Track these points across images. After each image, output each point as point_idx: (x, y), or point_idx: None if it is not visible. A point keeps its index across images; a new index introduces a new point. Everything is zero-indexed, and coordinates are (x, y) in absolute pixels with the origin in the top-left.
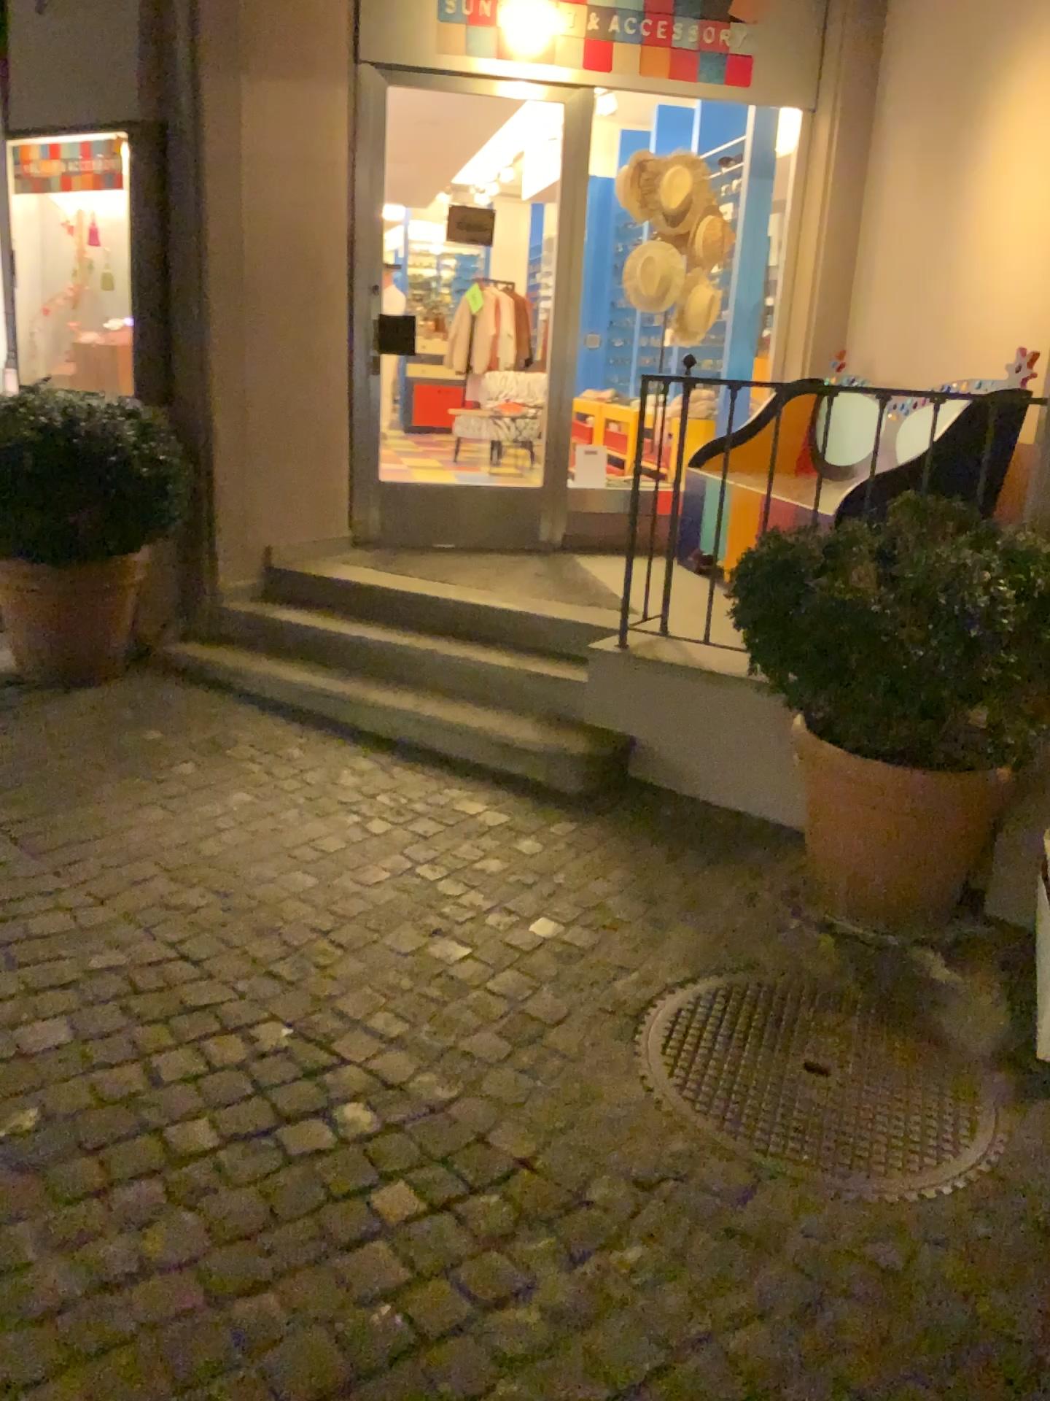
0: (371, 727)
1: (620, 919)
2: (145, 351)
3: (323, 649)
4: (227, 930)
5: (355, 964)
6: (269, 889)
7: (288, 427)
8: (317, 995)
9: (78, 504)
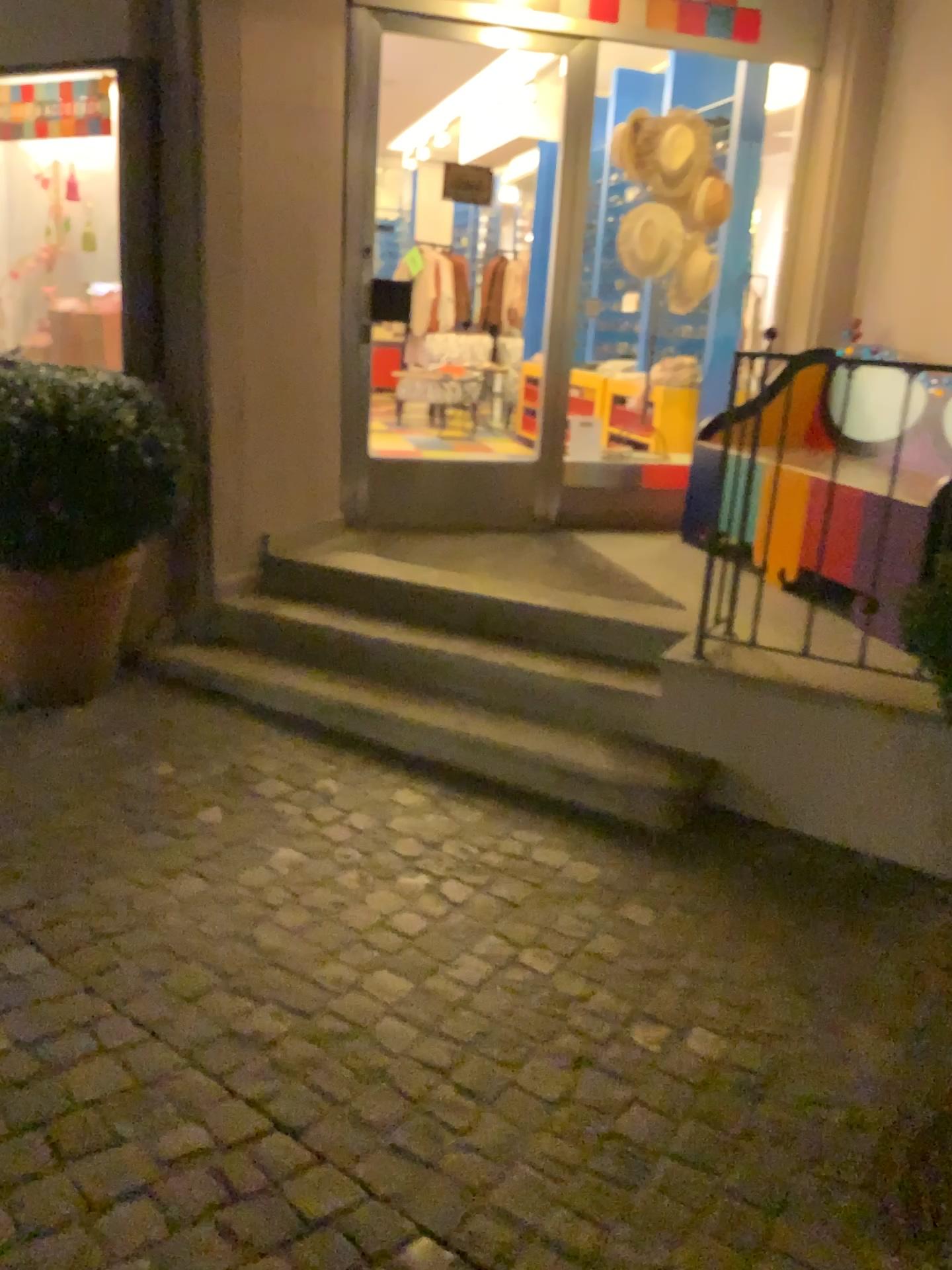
0: (409, 750)
1: (785, 1021)
2: (130, 320)
3: (335, 652)
4: (326, 1079)
5: (501, 1124)
6: (359, 1002)
7: (281, 403)
8: (469, 1185)
9: (68, 501)
